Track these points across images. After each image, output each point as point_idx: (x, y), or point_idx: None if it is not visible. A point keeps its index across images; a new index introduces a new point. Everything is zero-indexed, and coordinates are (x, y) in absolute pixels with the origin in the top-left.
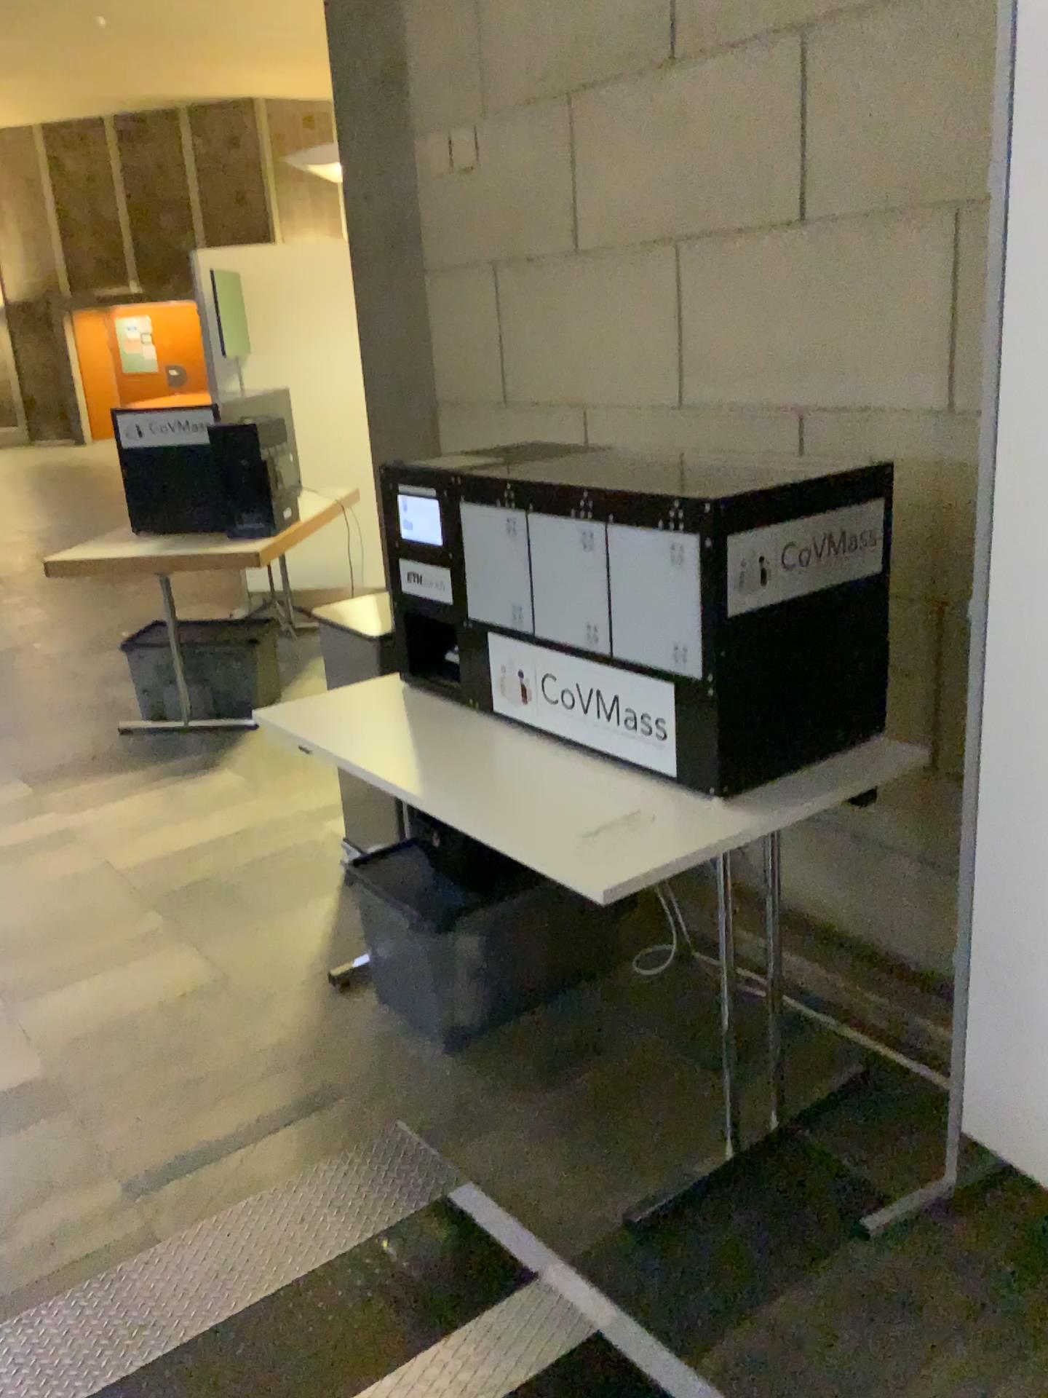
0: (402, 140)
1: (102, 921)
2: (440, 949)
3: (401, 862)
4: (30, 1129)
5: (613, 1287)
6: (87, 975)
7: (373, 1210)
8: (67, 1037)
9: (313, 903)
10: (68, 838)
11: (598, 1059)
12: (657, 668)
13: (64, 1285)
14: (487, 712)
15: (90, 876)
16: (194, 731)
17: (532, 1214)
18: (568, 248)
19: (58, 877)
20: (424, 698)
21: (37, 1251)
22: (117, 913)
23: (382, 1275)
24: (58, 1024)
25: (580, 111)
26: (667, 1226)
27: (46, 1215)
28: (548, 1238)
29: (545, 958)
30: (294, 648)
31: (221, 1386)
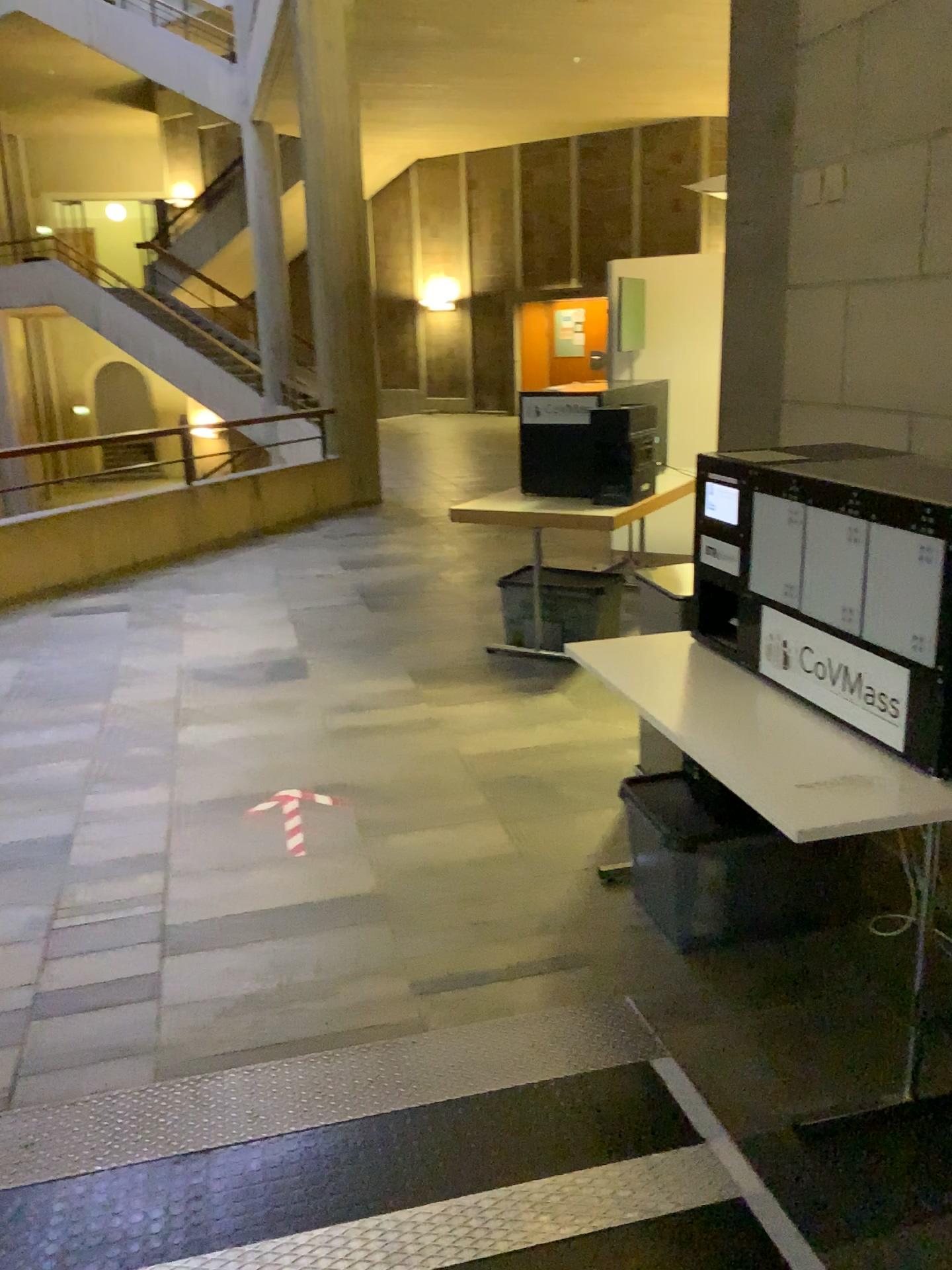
0: (780, 176)
1: (441, 793)
2: (688, 866)
3: (669, 788)
4: (358, 929)
5: (768, 1171)
6: (421, 830)
7: (588, 1054)
8: (397, 871)
9: (603, 812)
10: (431, 725)
11: (811, 993)
12: (895, 655)
13: (357, 1039)
14: (756, 674)
15: (440, 758)
16: (542, 659)
17: (715, 1096)
18: (911, 275)
19: (417, 754)
20: (709, 654)
21: (345, 1011)
22: (453, 788)
23: (581, 1102)
24: (393, 860)
25: (937, 153)
26: (831, 1141)
27: (356, 990)
28: (723, 1118)
29: (783, 896)
30: (638, 603)
31: (444, 1138)
